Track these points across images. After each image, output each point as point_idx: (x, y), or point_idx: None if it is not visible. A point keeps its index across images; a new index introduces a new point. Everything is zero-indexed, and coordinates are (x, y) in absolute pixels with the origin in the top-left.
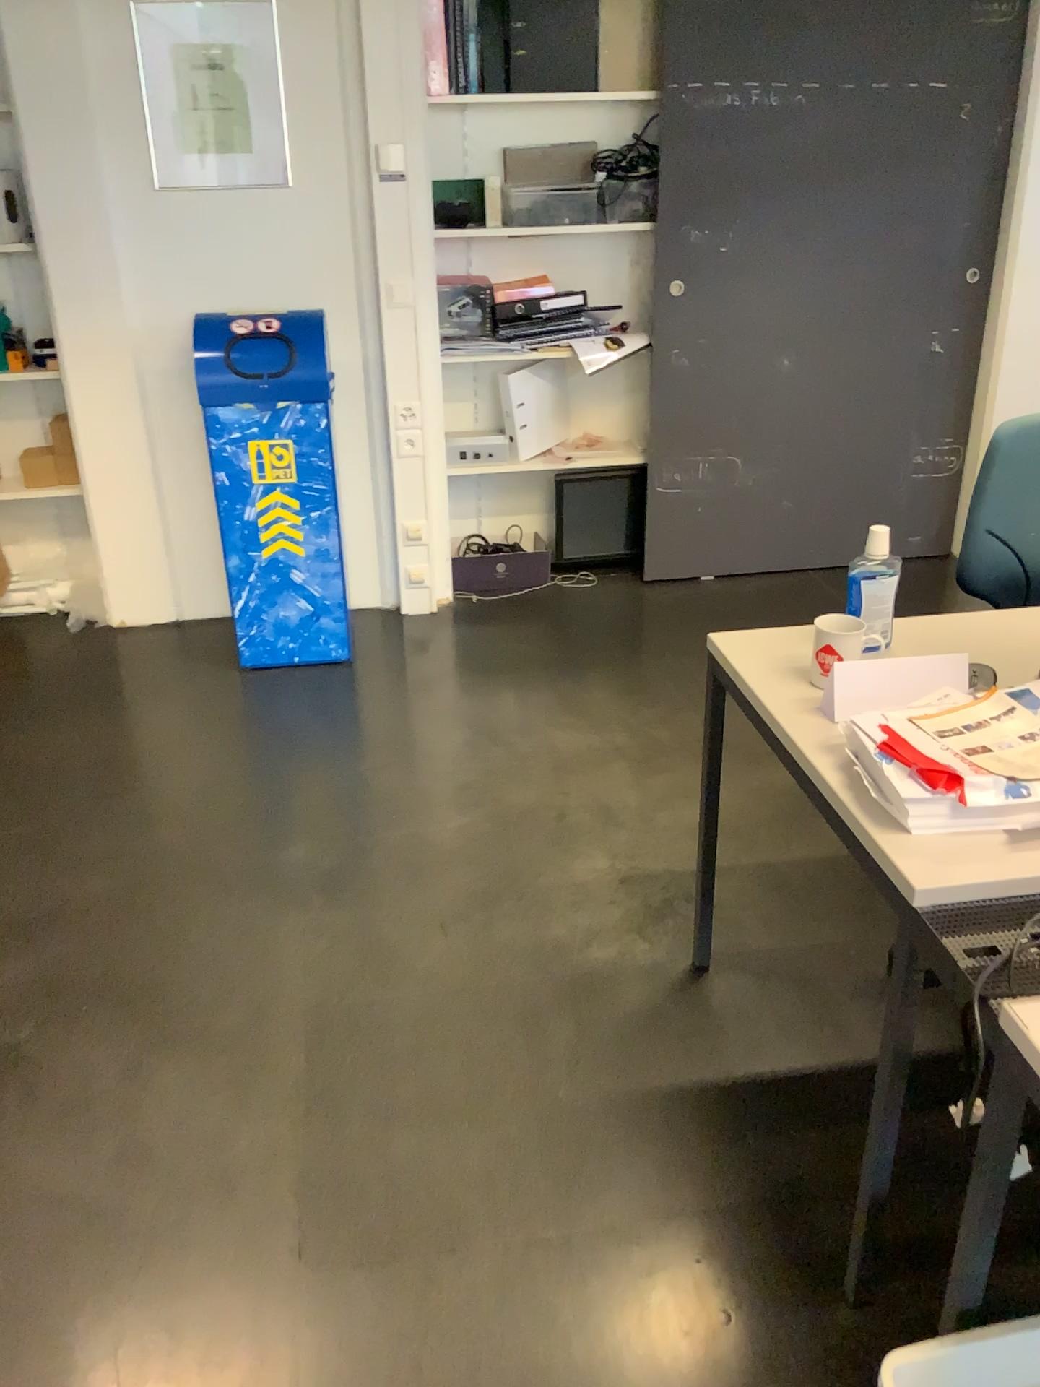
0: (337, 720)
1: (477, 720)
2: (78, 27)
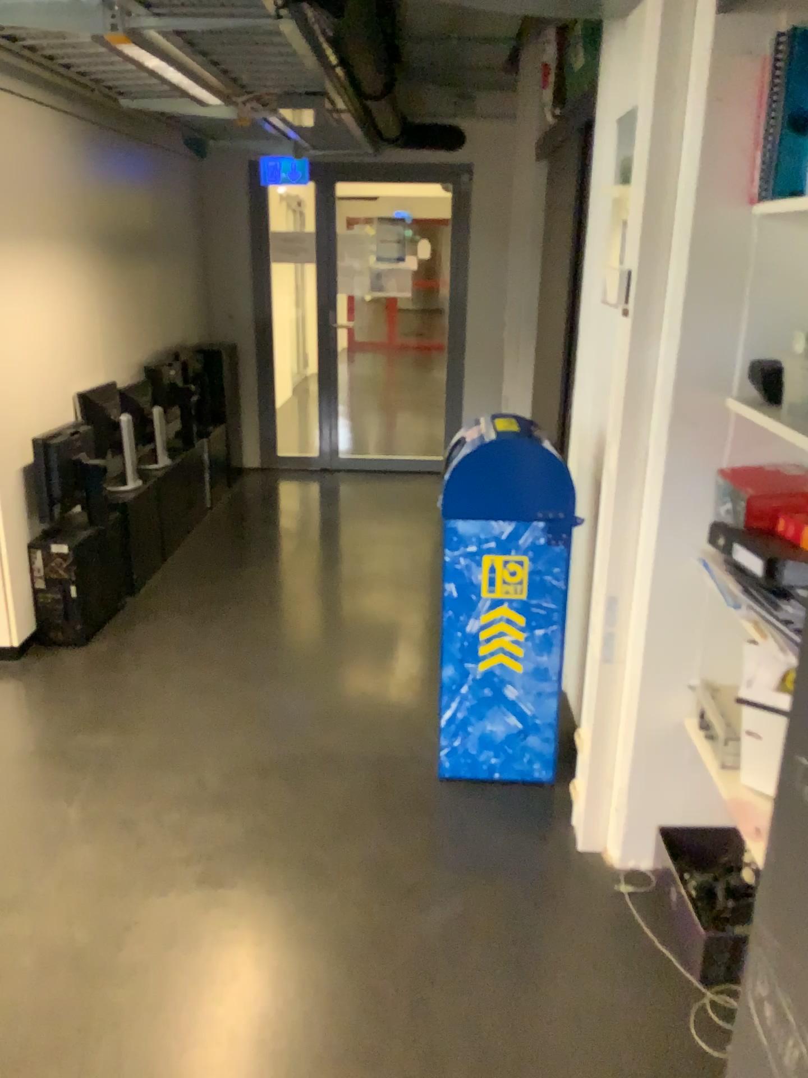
0: (309, 766)
1: (258, 849)
2: (600, 151)
